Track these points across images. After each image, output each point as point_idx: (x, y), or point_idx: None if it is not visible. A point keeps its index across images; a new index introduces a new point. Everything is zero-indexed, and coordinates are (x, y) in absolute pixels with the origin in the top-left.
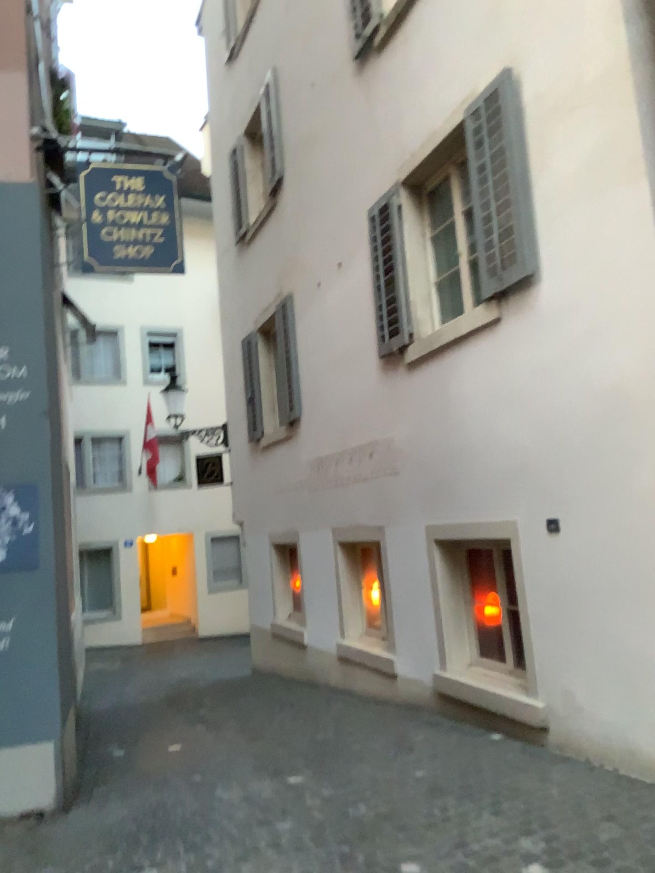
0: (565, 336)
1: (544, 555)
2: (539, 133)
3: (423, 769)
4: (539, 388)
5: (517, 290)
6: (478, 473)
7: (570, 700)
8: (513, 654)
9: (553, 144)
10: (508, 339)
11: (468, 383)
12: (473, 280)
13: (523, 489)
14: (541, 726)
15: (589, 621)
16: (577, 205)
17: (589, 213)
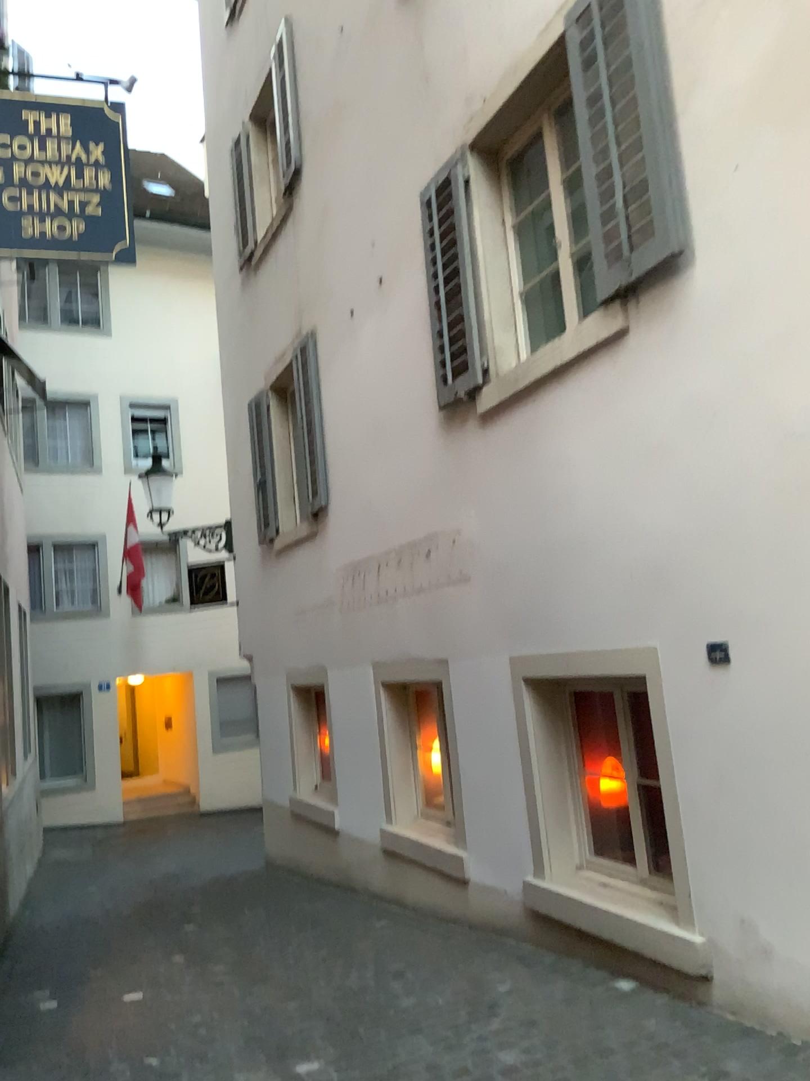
0: (737, 345)
1: (702, 700)
2: (691, 24)
3: (512, 1049)
4: (691, 434)
5: (655, 280)
6: (592, 574)
7: (748, 935)
8: (648, 853)
9: (716, 39)
10: (639, 360)
11: (575, 435)
12: (582, 272)
13: (667, 596)
14: (698, 971)
15: (782, 807)
16: (758, 130)
17: (779, 140)
